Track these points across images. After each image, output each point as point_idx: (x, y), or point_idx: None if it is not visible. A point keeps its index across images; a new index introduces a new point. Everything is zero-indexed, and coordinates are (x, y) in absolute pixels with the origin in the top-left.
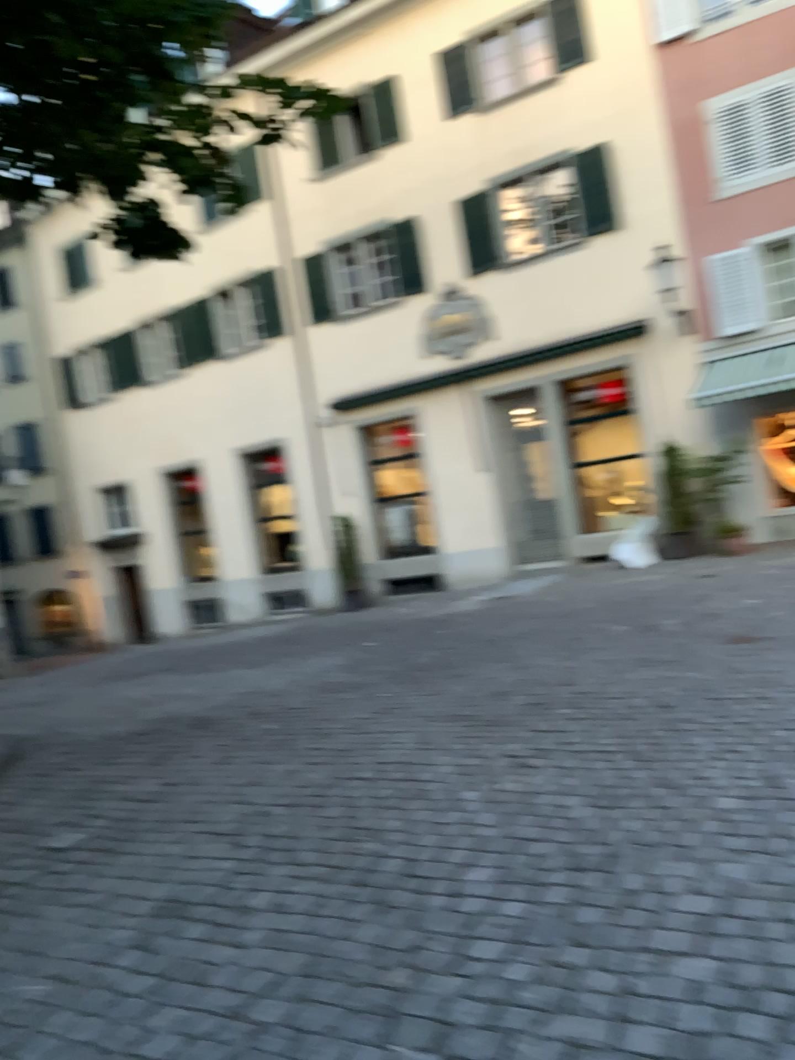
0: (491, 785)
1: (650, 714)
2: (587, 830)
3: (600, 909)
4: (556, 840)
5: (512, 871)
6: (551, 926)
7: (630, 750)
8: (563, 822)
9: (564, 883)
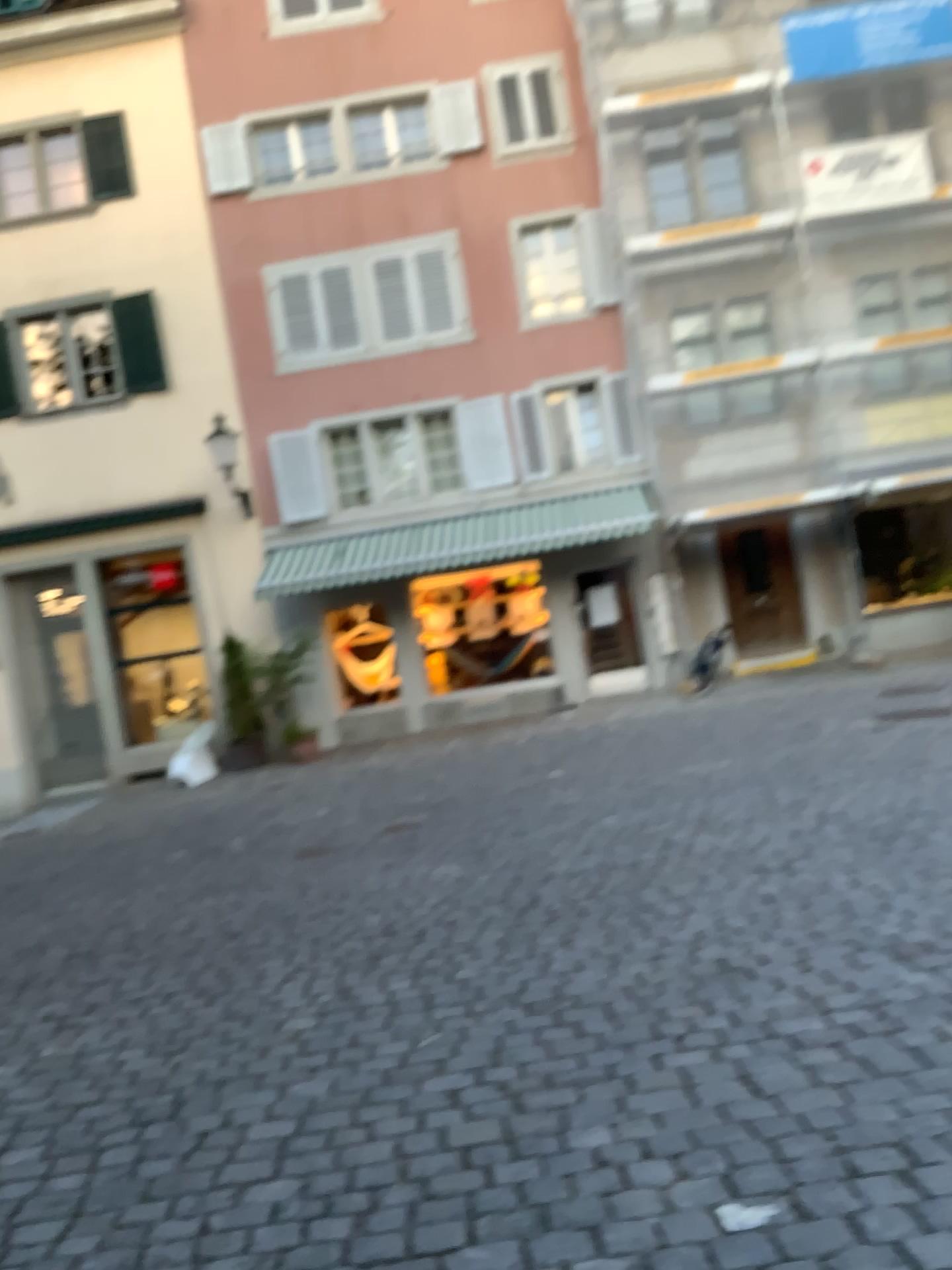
0: (27, 1055)
1: (216, 943)
2: (150, 1082)
3: (168, 1160)
4: (113, 1100)
5: (60, 1145)
6: (112, 1193)
7: (195, 986)
8: (120, 1078)
9: (124, 1143)
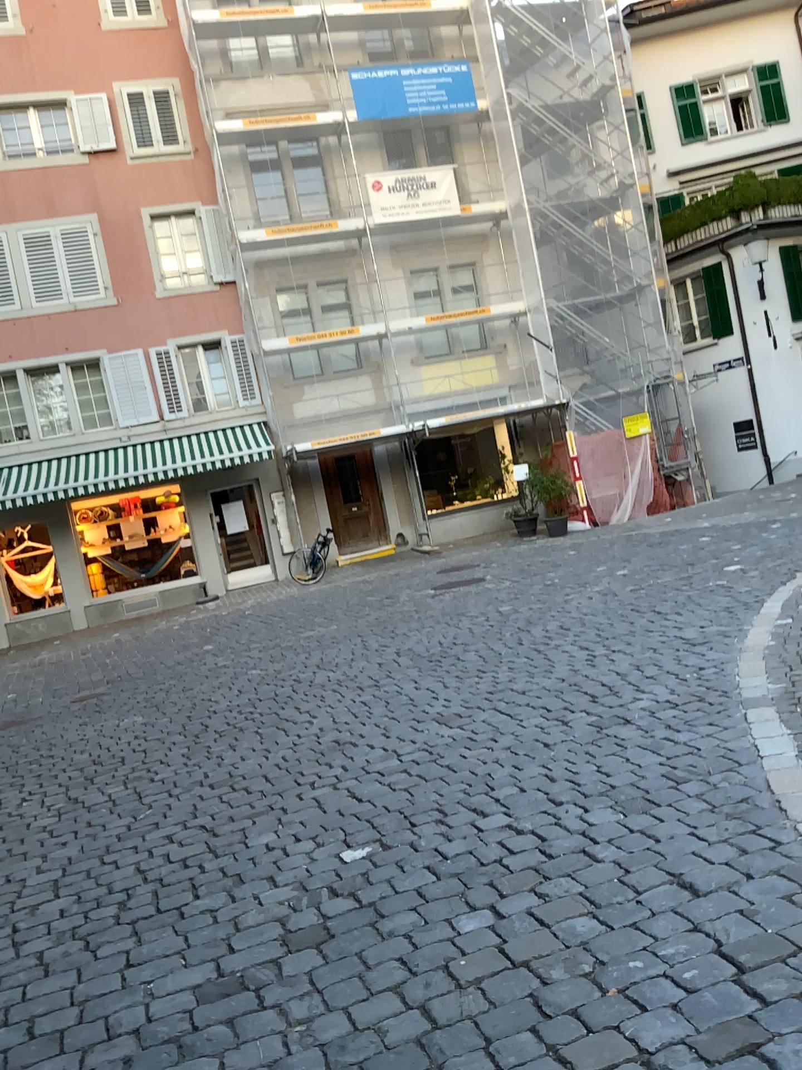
0: None
1: None
2: None
3: None
4: None
5: None
6: None
7: None
8: None
9: None
